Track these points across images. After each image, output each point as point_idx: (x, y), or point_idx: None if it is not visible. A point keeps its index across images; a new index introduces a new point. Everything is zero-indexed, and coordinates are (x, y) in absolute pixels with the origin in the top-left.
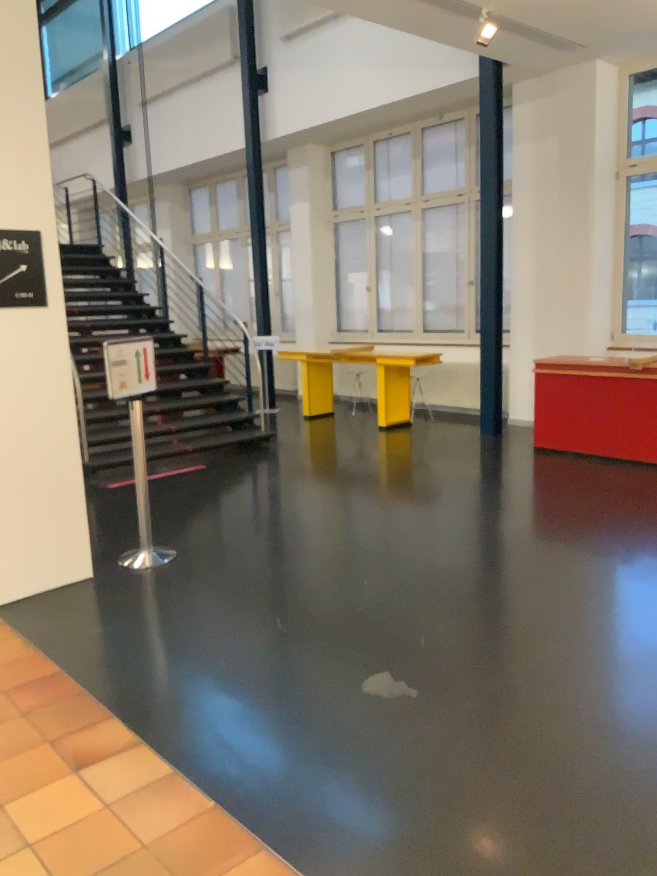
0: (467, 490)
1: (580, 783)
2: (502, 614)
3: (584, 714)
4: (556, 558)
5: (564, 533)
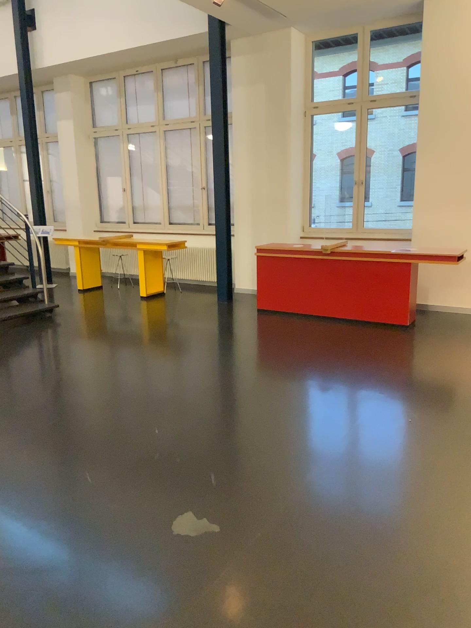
0: (218, 346)
1: (360, 592)
2: (267, 447)
3: (347, 528)
4: (294, 396)
5: (295, 375)
